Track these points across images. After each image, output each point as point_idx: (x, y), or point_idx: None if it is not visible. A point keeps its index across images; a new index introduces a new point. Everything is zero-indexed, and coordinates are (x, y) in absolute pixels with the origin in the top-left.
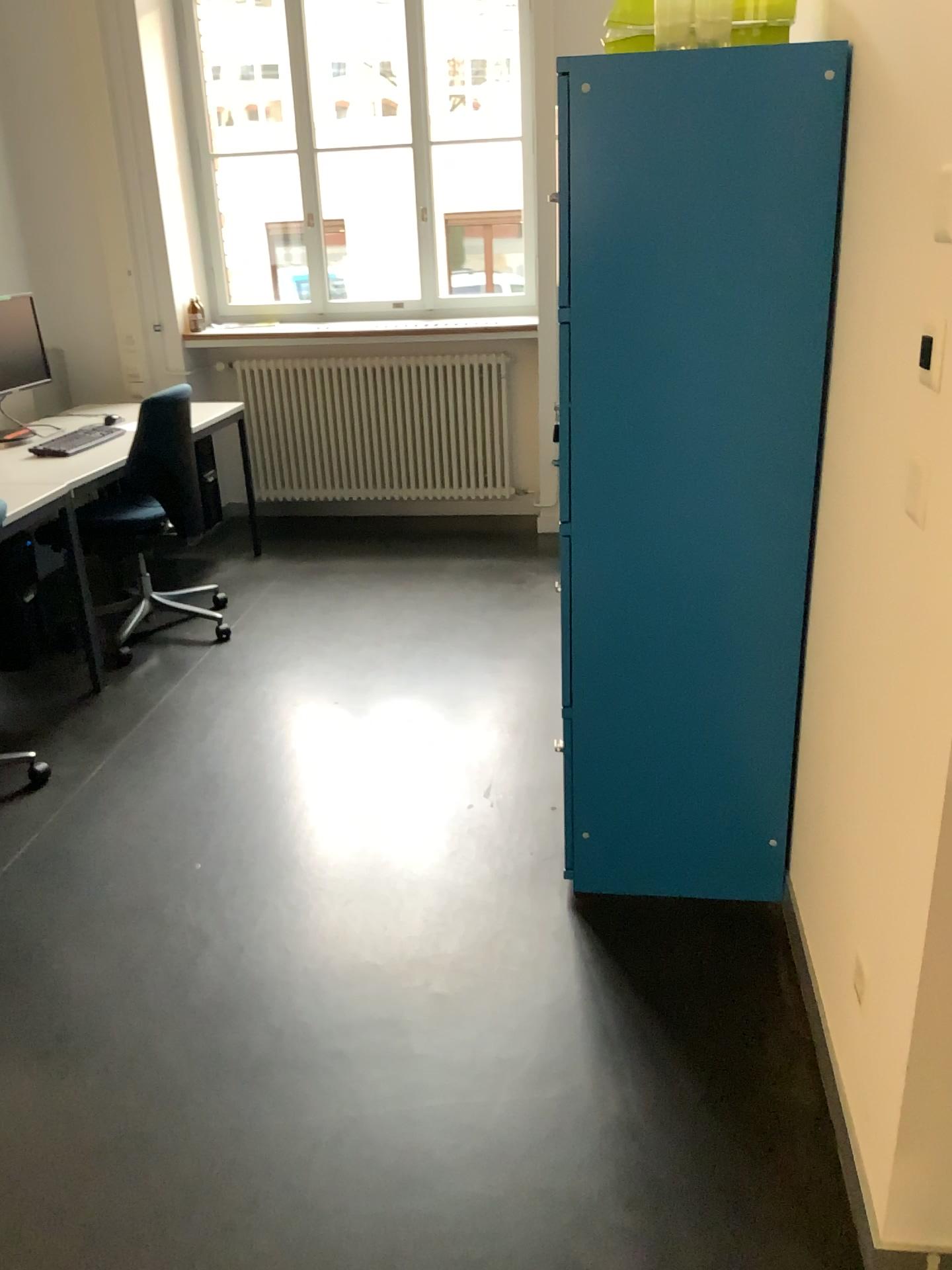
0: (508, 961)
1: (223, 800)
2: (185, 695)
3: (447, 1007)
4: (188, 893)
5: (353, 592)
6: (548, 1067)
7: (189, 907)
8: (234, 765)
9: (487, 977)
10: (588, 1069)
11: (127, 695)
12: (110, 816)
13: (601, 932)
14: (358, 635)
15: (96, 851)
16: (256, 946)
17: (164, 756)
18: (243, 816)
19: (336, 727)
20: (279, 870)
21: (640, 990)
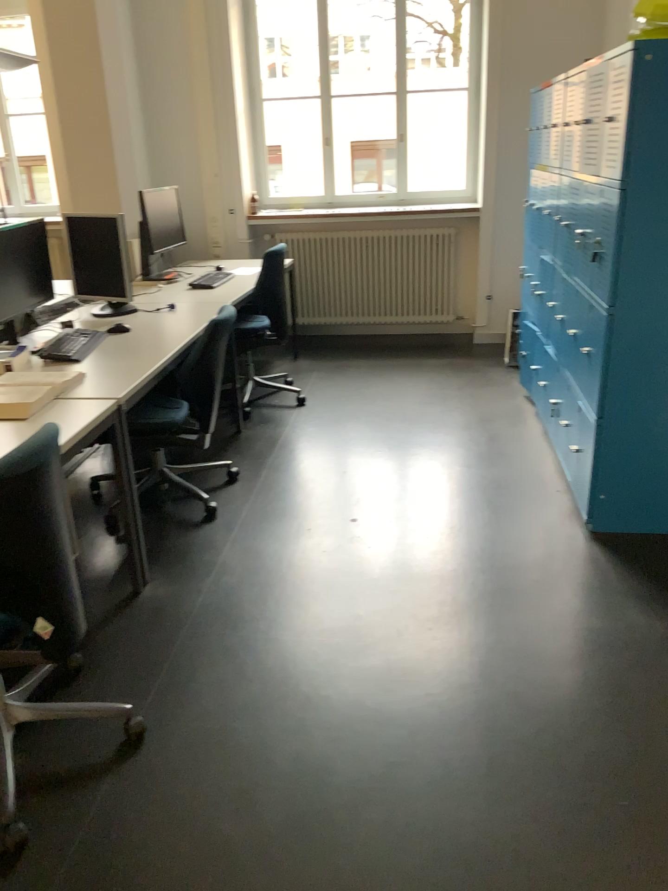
0: (566, 565)
1: (351, 488)
2: (296, 433)
3: (542, 586)
4: (358, 533)
5: (372, 378)
6: (615, 612)
7: (362, 540)
8: (348, 470)
9: (557, 572)
10: (637, 613)
11: (259, 433)
12: (287, 496)
13: (613, 552)
14: (388, 401)
15: (289, 513)
16: (413, 558)
17: (301, 465)
18: (368, 496)
19: (400, 450)
20: (406, 522)
21: (649, 578)
